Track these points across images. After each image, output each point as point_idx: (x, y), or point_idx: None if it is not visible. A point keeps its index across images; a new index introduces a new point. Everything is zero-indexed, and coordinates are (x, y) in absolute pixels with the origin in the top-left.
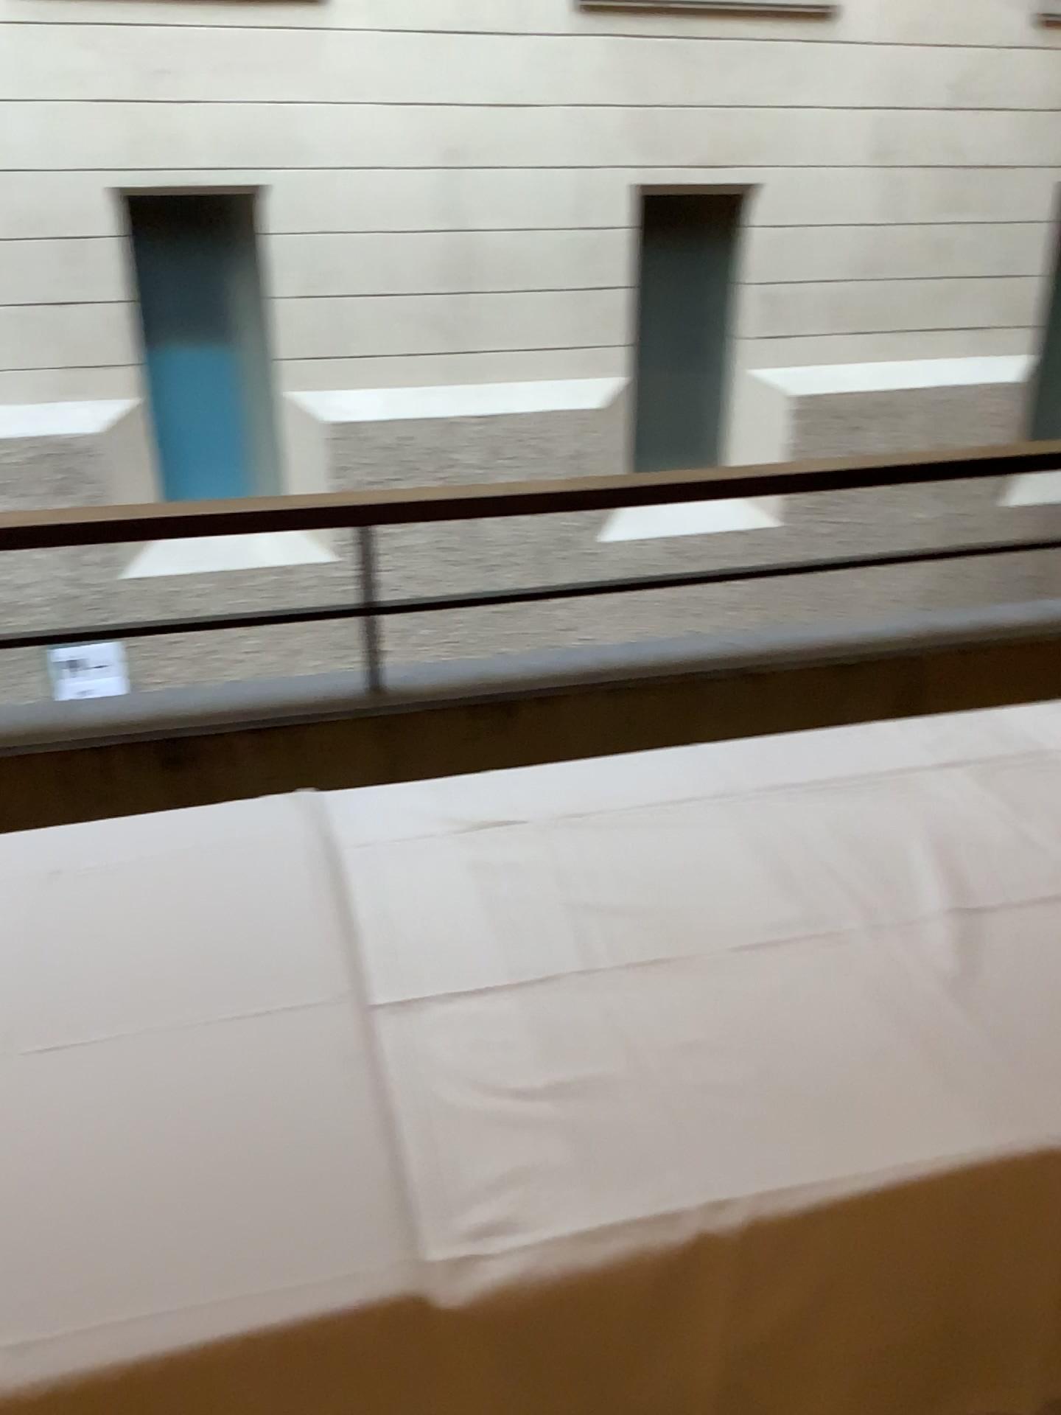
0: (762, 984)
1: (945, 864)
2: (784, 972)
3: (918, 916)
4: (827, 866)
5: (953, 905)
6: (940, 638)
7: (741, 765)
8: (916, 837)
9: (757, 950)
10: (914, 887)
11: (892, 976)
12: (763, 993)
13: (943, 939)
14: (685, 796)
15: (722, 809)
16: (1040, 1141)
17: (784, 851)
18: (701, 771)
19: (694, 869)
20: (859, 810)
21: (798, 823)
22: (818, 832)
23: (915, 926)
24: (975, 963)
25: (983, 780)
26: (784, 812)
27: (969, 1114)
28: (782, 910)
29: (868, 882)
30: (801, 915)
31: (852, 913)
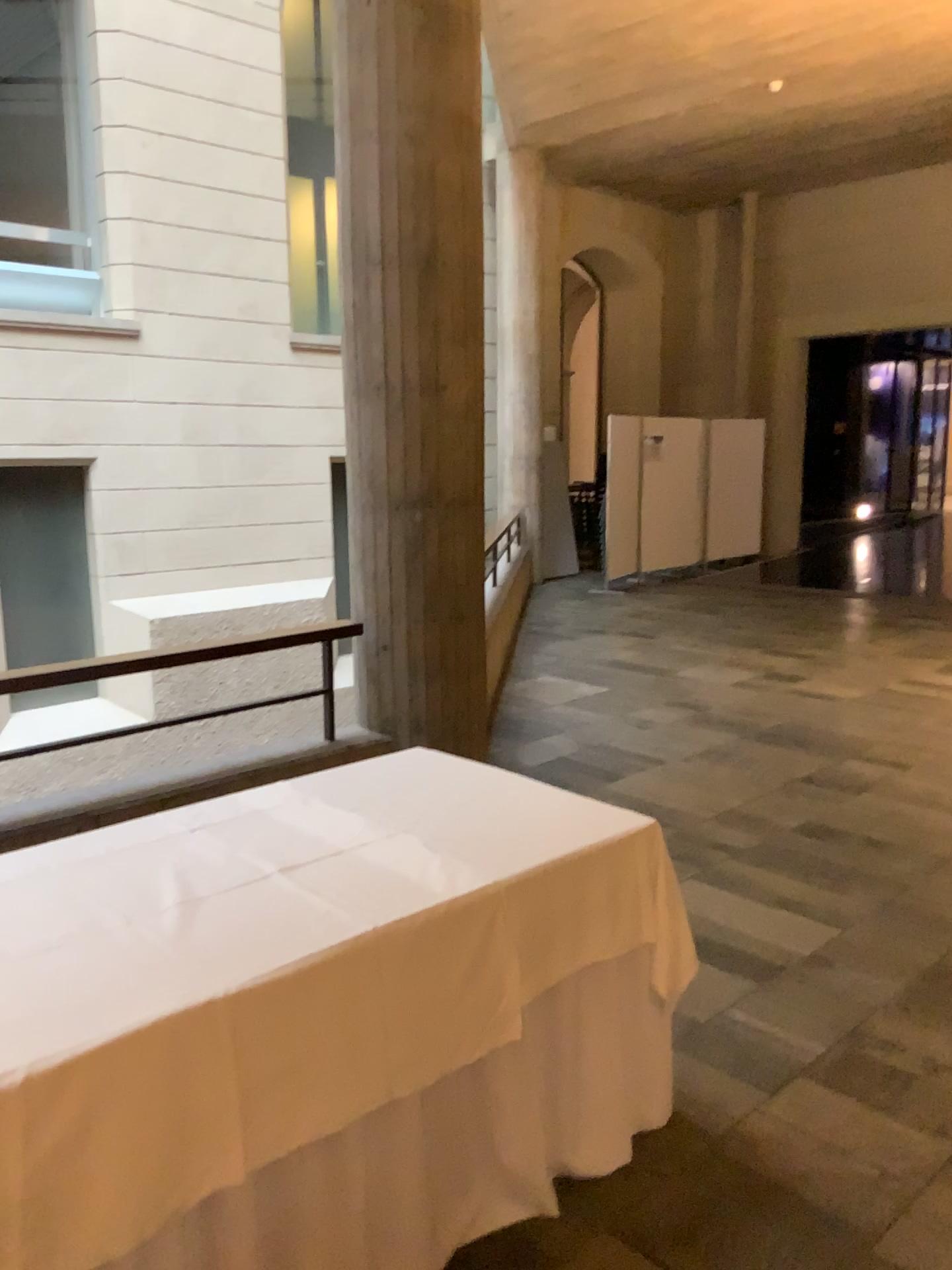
0: (55, 964)
1: (186, 881)
2: (71, 956)
3: (164, 910)
4: (108, 898)
5: (187, 900)
6: (235, 774)
7: (55, 855)
8: (170, 871)
9: (53, 949)
10: (164, 897)
11: (142, 942)
12: (56, 969)
13: (177, 918)
14: (12, 880)
15: (38, 882)
16: (215, 993)
17: (79, 896)
18: (24, 864)
19: (14, 917)
20: (135, 865)
21: (91, 879)
22: (105, 881)
23: (161, 915)
24: (194, 924)
25: (219, 833)
26: (82, 875)
27: (175, 992)
28: (75, 926)
29: (135, 900)
30: (87, 925)
31: (121, 917)
